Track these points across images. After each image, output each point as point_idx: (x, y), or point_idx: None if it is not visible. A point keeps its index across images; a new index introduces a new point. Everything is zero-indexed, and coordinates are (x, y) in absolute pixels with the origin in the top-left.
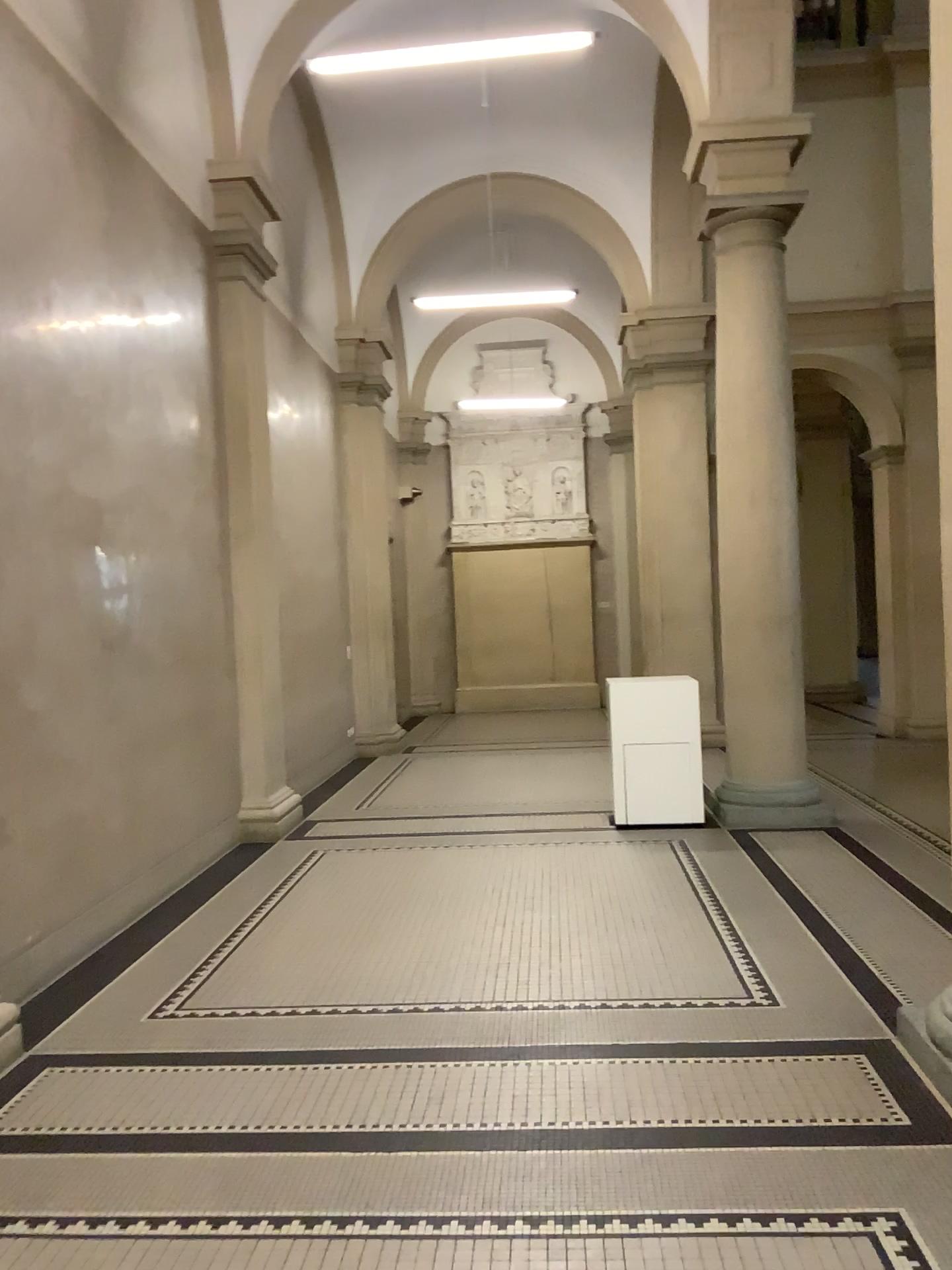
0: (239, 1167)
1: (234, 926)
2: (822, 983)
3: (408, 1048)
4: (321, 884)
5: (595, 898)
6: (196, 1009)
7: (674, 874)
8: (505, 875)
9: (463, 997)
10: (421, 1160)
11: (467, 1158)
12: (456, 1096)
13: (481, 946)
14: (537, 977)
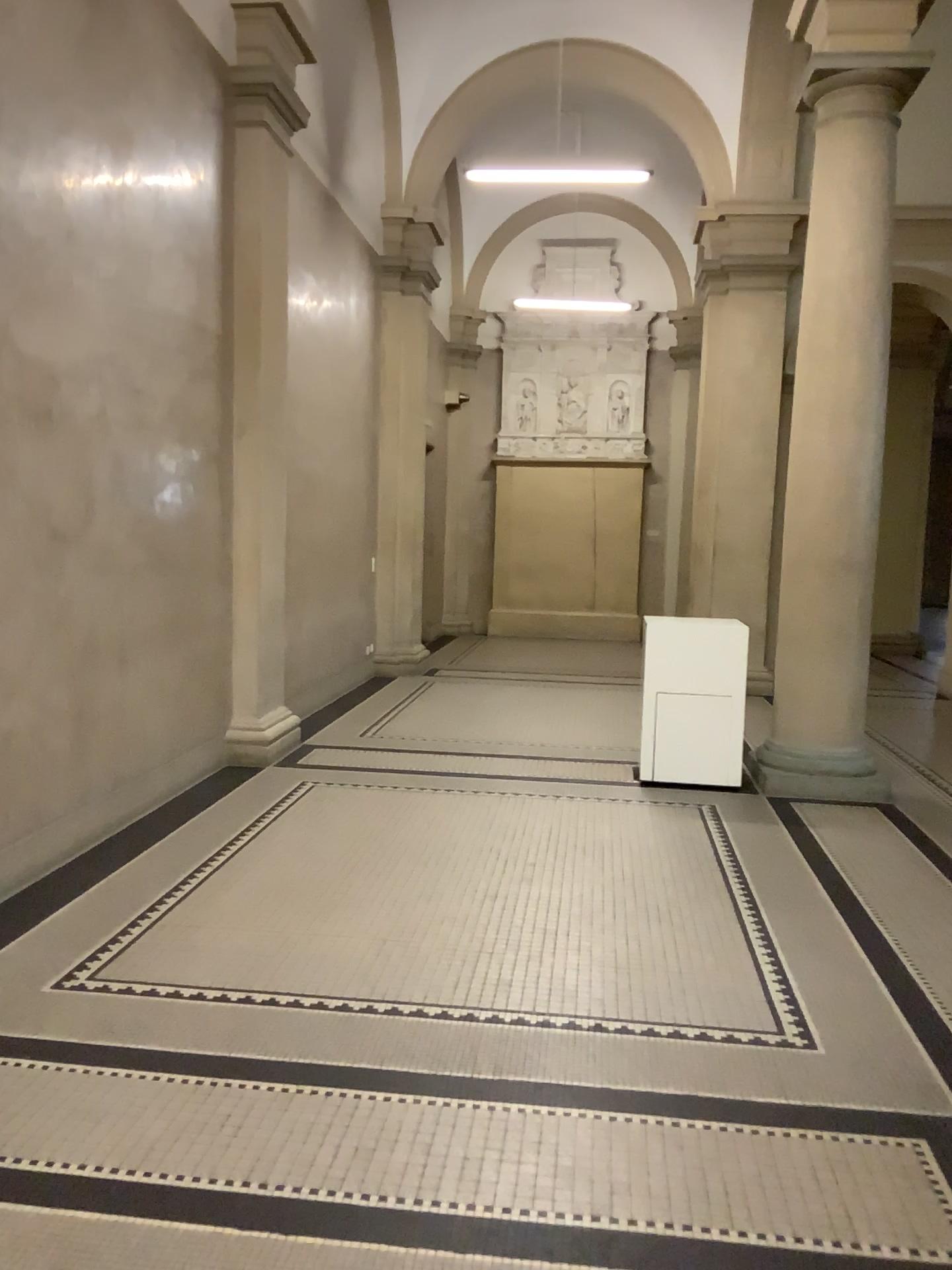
0: (82, 1245)
1: (182, 873)
2: (873, 1026)
3: (344, 1069)
4: (294, 828)
5: (604, 876)
6: (107, 983)
7: (701, 852)
8: (505, 835)
9: (426, 1000)
10: (322, 1260)
11: (382, 1265)
12: (390, 1153)
13: (462, 927)
14: (520, 980)
